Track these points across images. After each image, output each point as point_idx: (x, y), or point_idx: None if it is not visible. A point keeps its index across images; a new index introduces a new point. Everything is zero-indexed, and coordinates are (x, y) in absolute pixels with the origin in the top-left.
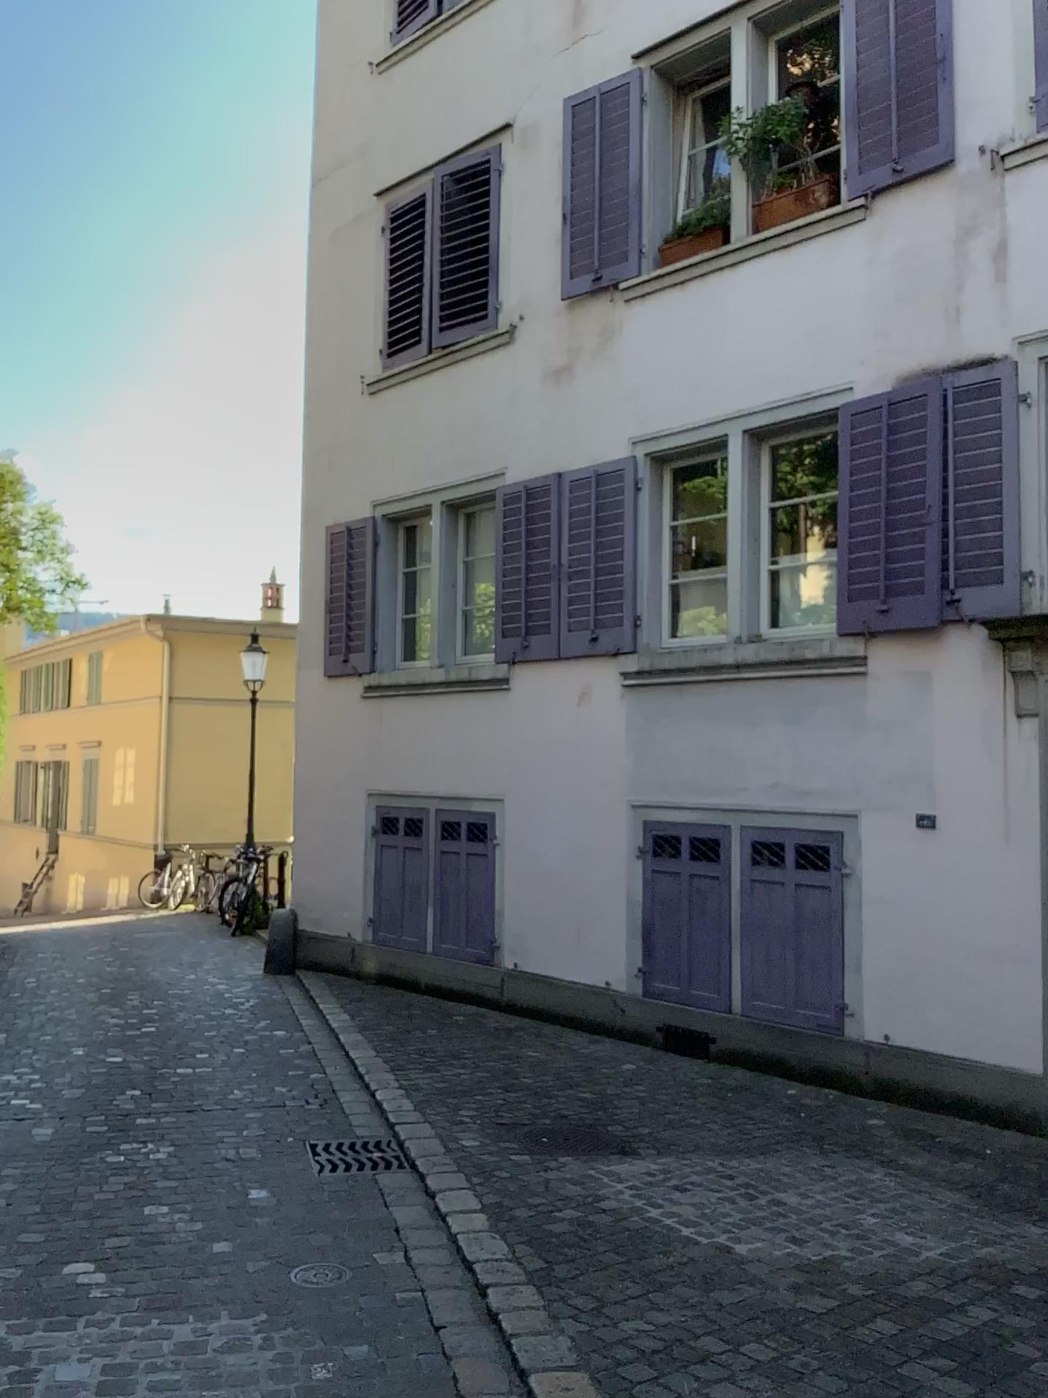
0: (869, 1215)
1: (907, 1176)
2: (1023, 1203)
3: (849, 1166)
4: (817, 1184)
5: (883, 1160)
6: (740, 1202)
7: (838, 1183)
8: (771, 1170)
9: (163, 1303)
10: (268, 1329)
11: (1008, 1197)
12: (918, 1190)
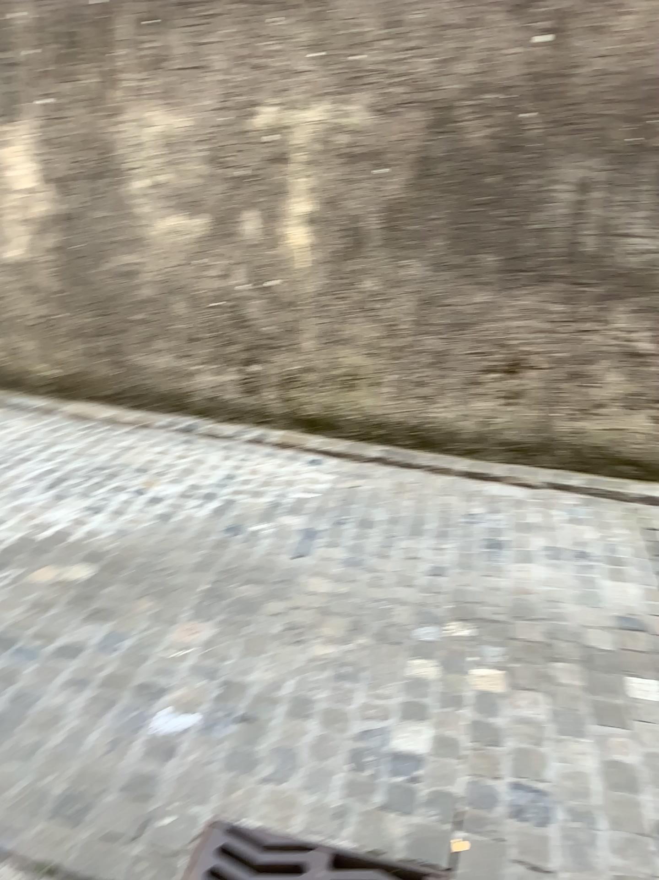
0: None
1: None
2: None
3: None
4: None
5: None
6: None
7: None
8: None
9: None
10: None
11: None
12: None
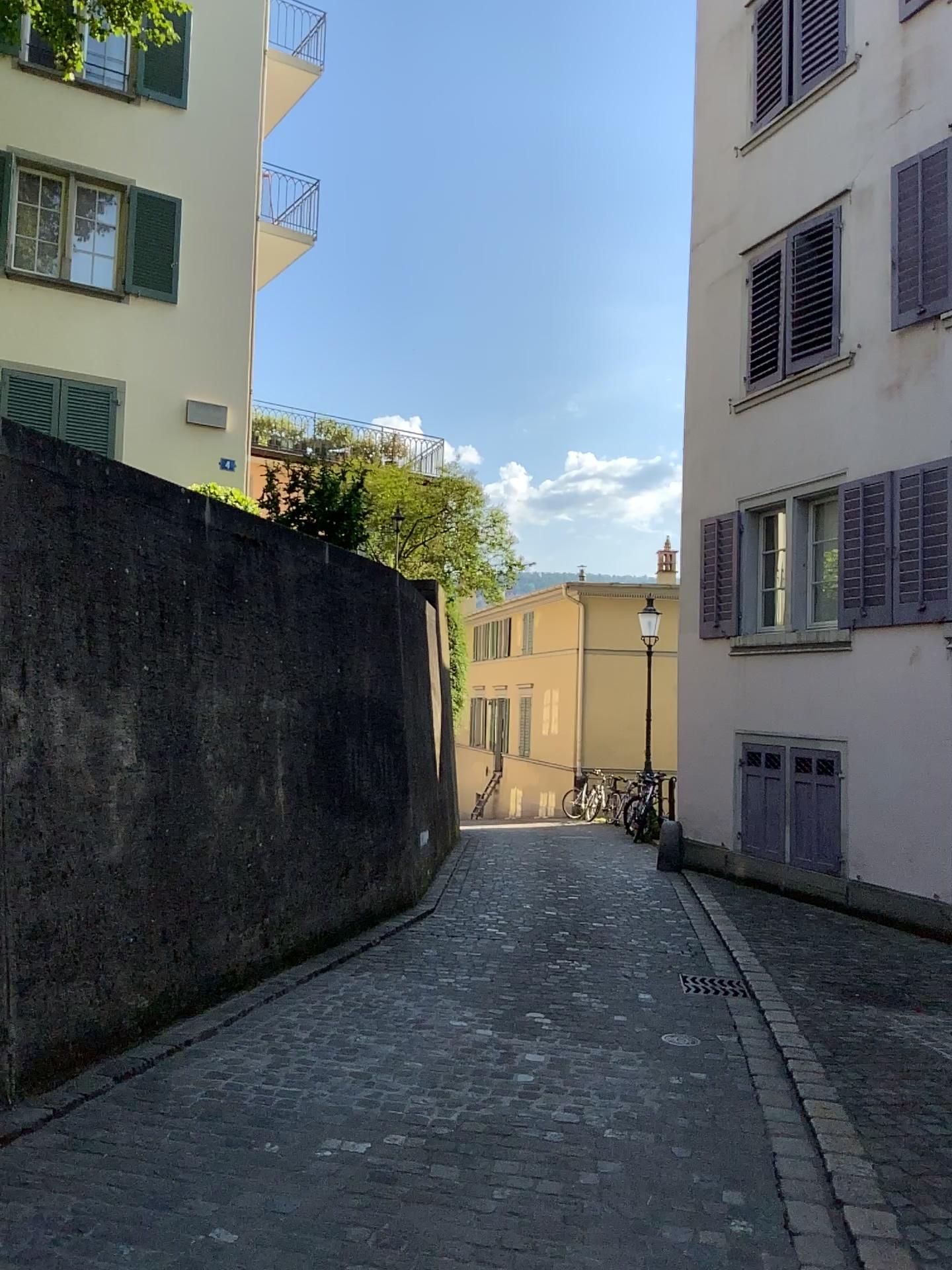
0: None
1: None
2: None
3: None
4: None
5: None
6: None
7: None
8: None
9: (583, 1035)
10: (644, 1055)
11: None
12: None
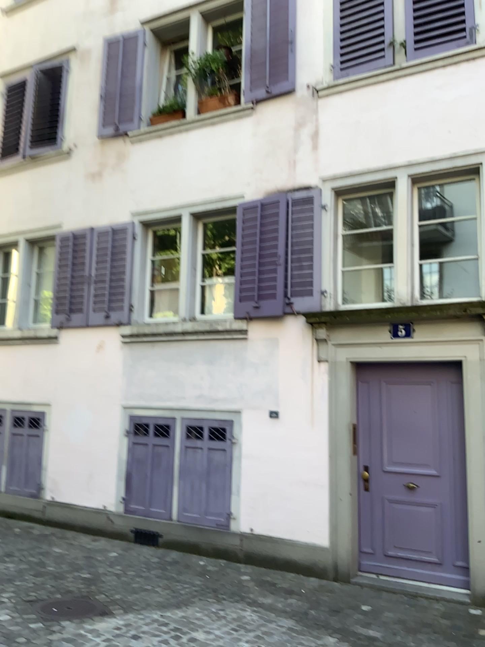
0: (246, 643)
1: (265, 612)
2: (325, 622)
3: (233, 609)
4: (217, 624)
5: (251, 602)
6: (172, 644)
7: (228, 622)
8: (191, 618)
9: None
10: None
11: (317, 619)
12: (271, 620)
